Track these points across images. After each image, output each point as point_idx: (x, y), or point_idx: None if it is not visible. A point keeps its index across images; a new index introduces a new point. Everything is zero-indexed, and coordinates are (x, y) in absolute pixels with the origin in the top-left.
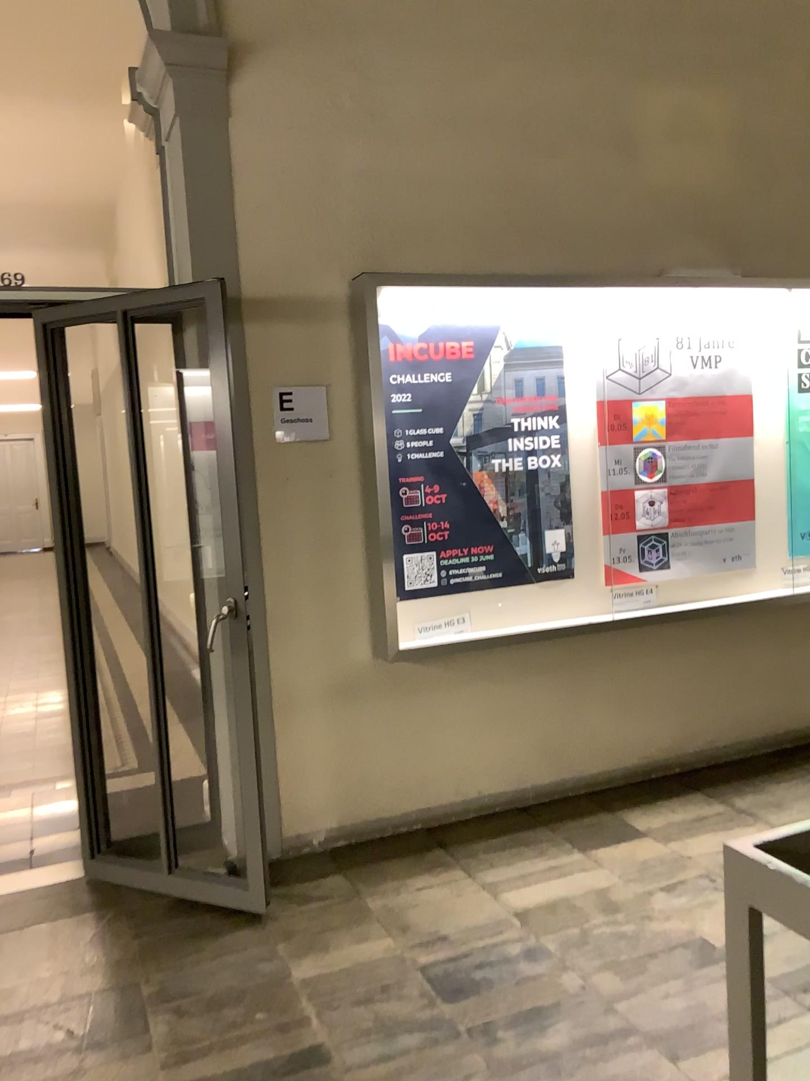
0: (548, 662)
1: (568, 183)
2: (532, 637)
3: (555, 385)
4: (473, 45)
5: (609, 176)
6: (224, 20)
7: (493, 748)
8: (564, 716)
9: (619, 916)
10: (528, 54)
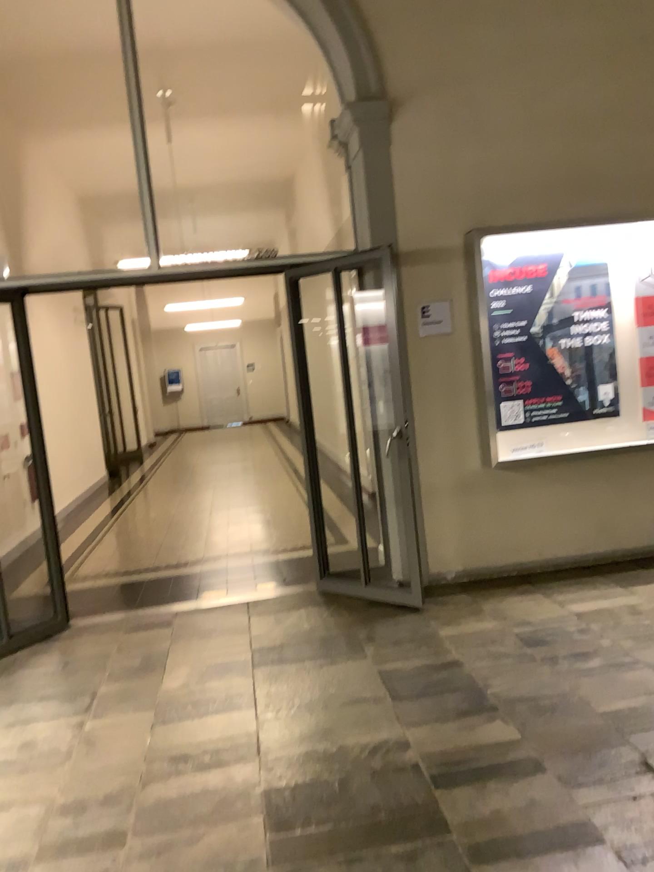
0: (600, 472)
1: (609, 156)
2: (589, 456)
3: (601, 290)
4: (541, 77)
5: (638, 148)
6: (385, 89)
7: (563, 527)
8: (613, 507)
9: (640, 616)
10: (578, 76)
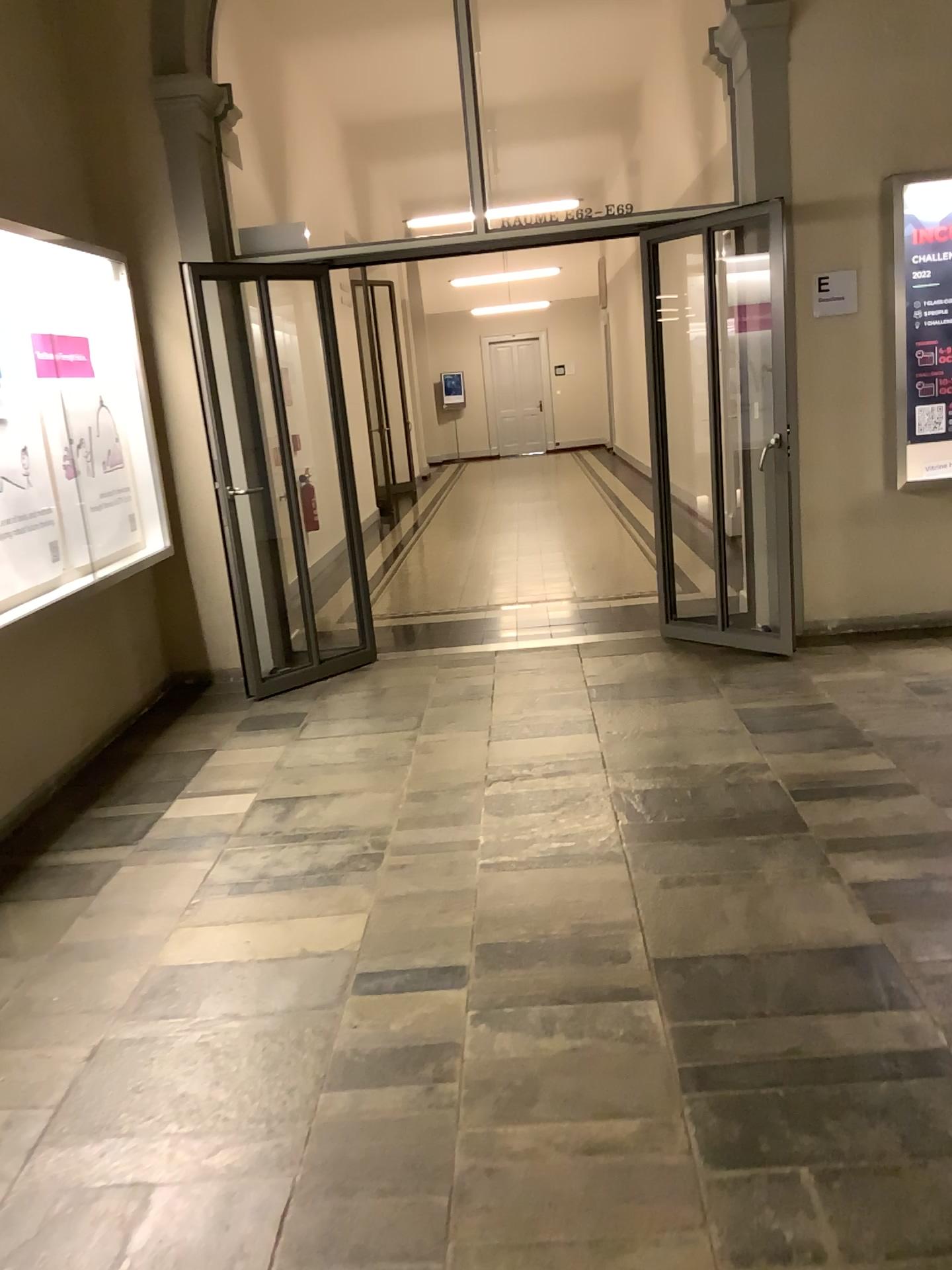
0: None
1: None
2: None
3: None
4: None
5: None
6: None
7: None
8: None
9: None
10: None
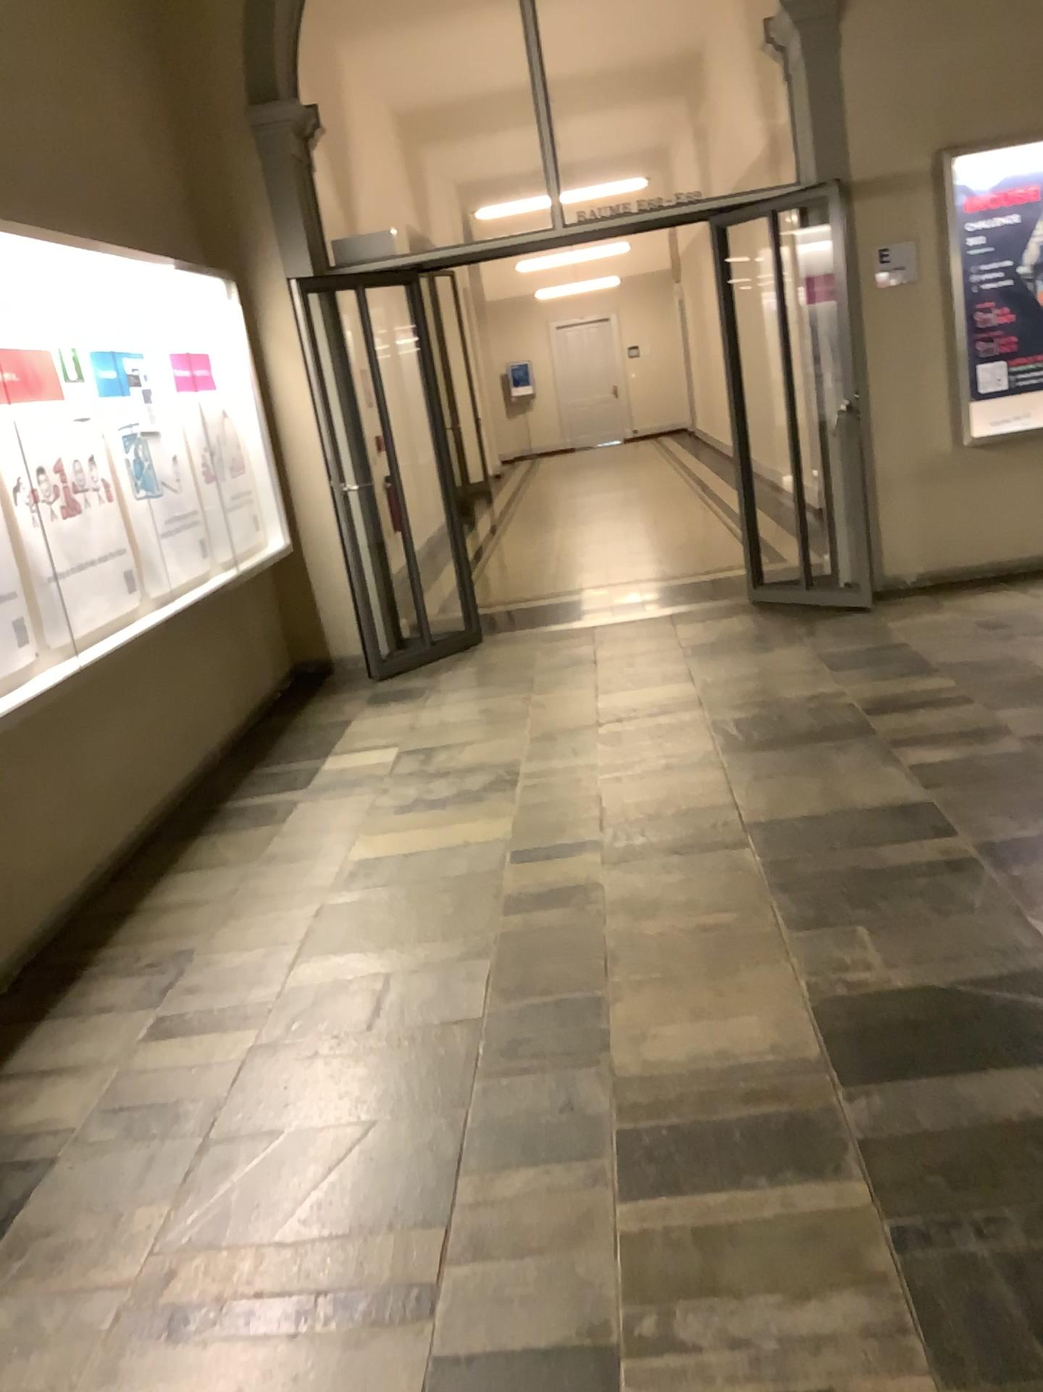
0: None
1: None
2: None
3: None
4: None
5: None
6: None
7: None
8: None
9: None
10: None
